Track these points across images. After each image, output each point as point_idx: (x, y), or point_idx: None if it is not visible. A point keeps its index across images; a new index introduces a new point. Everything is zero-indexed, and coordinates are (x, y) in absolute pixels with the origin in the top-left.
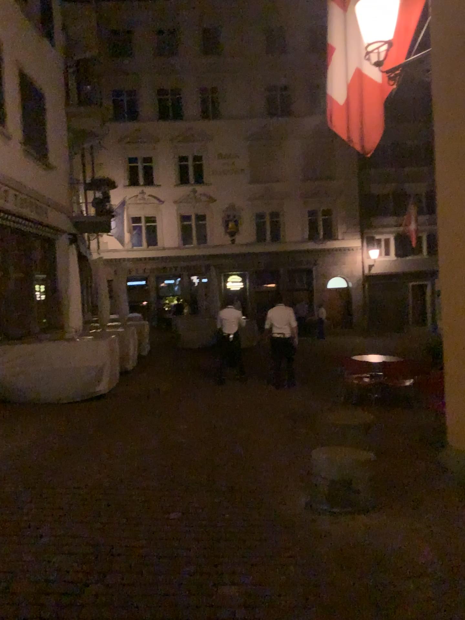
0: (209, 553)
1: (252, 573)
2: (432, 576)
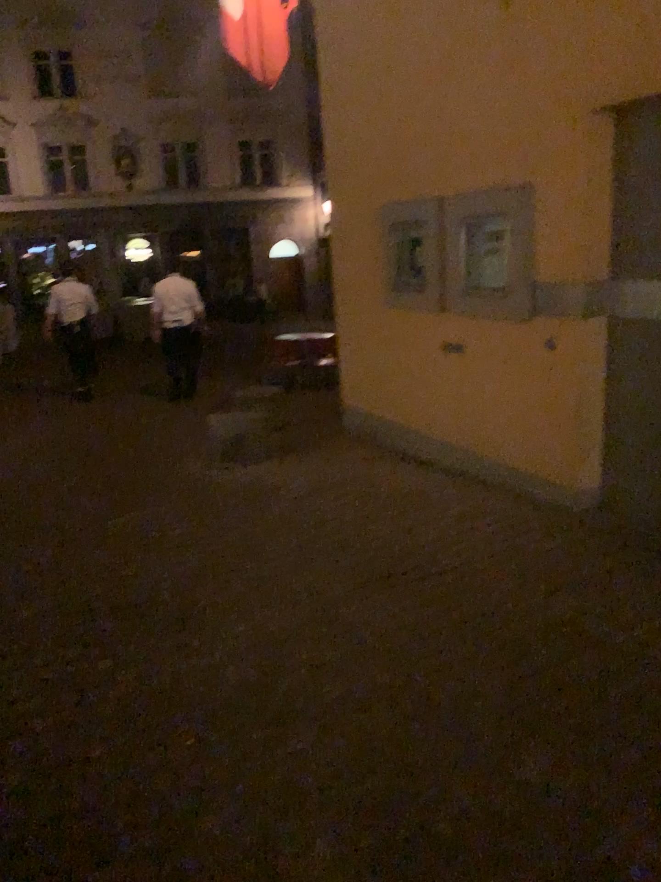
0: (101, 502)
1: (141, 509)
2: (294, 493)
